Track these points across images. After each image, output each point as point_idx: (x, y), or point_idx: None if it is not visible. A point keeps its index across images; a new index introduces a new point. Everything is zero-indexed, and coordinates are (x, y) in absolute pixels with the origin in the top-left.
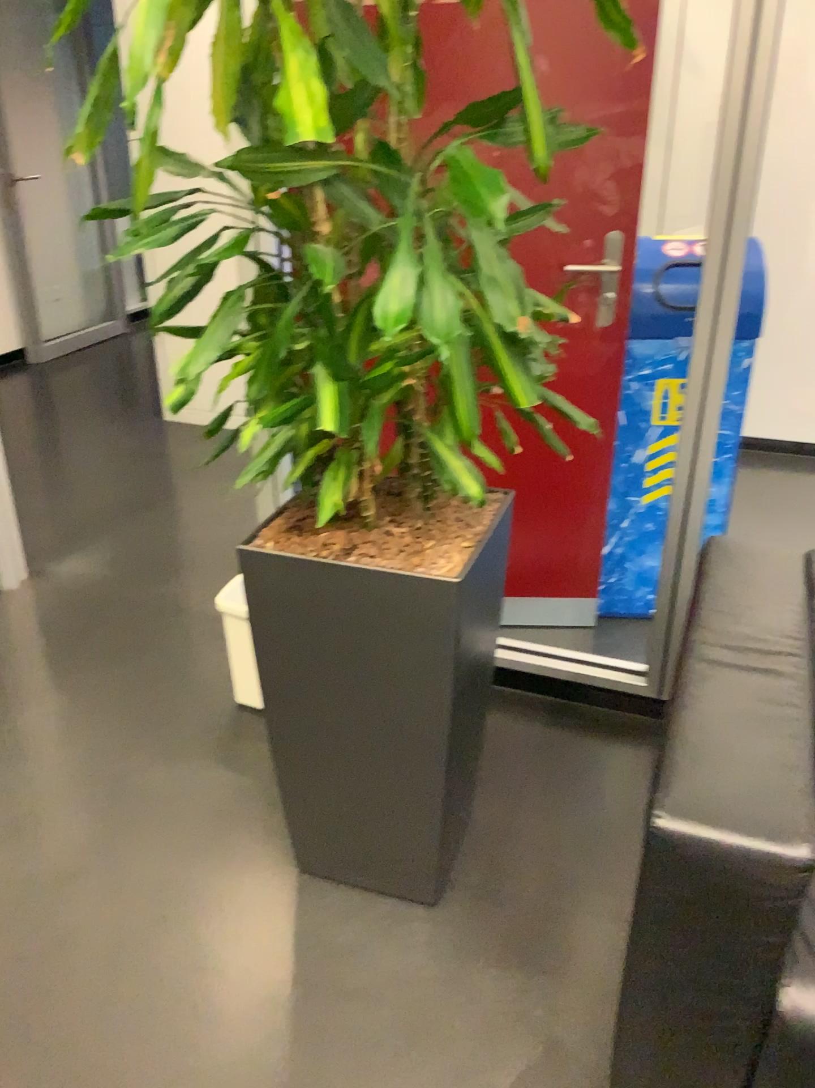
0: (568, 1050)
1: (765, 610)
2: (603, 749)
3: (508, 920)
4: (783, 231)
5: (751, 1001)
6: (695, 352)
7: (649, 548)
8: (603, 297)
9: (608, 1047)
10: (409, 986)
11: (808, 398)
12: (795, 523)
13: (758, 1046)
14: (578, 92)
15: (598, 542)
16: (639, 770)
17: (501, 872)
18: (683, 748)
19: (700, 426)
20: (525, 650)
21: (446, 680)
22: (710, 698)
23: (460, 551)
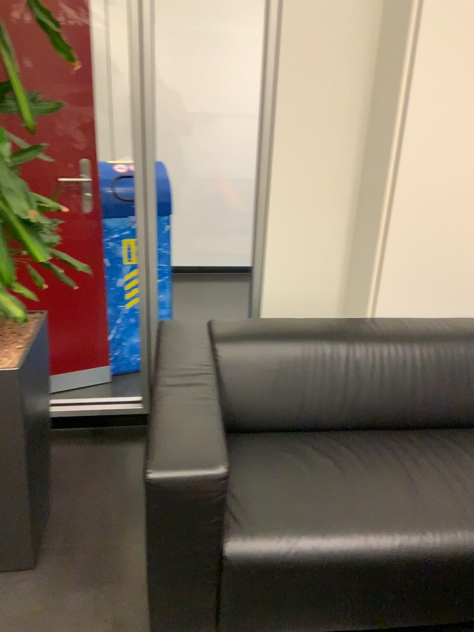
0: (127, 621)
1: (192, 353)
2: (123, 449)
3: (82, 561)
4: (178, 156)
5: (212, 553)
6: (137, 223)
7: (133, 333)
8: (84, 196)
9: (148, 610)
10: (26, 622)
11: (204, 242)
12: (207, 307)
13: (219, 575)
14: (50, 81)
15: (104, 334)
16: (145, 455)
17: (74, 536)
18: (159, 433)
19: (147, 262)
20: (70, 404)
21: (20, 430)
22: (169, 404)
23: (16, 351)
